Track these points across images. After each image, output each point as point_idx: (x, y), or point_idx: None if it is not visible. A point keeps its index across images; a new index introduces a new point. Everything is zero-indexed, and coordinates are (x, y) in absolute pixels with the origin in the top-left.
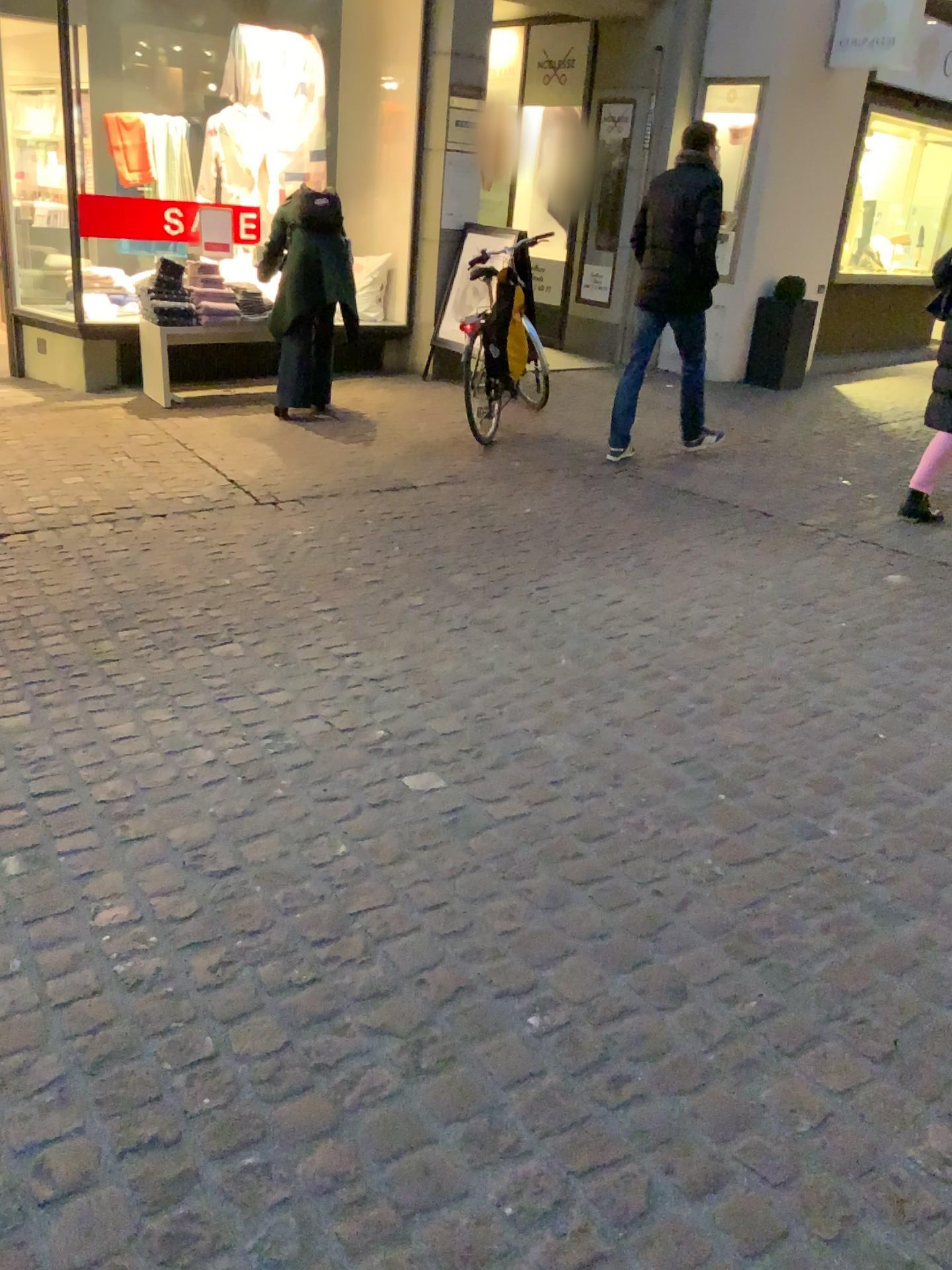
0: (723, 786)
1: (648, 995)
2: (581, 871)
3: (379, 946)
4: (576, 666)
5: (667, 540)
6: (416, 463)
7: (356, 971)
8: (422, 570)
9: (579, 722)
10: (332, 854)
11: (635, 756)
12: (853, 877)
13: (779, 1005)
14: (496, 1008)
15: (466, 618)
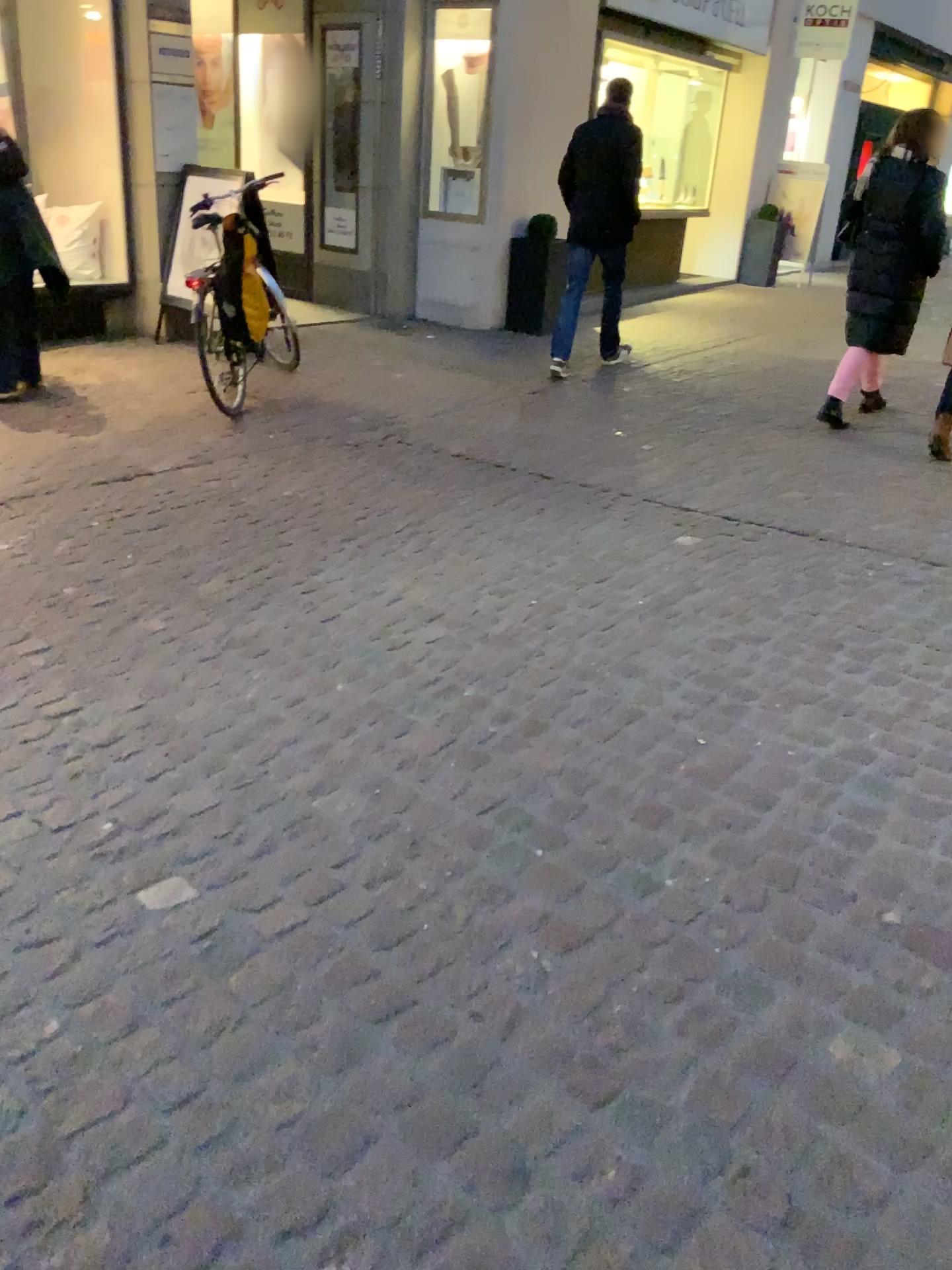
0: (540, 840)
1: (480, 1195)
2: (379, 1000)
3: (108, 1187)
4: (353, 693)
5: (444, 518)
6: (152, 446)
7: (72, 1243)
8: (163, 584)
9: (362, 772)
10: (42, 1036)
11: (433, 811)
12: (704, 948)
13: (646, 1173)
14: (277, 1269)
15: (219, 643)
